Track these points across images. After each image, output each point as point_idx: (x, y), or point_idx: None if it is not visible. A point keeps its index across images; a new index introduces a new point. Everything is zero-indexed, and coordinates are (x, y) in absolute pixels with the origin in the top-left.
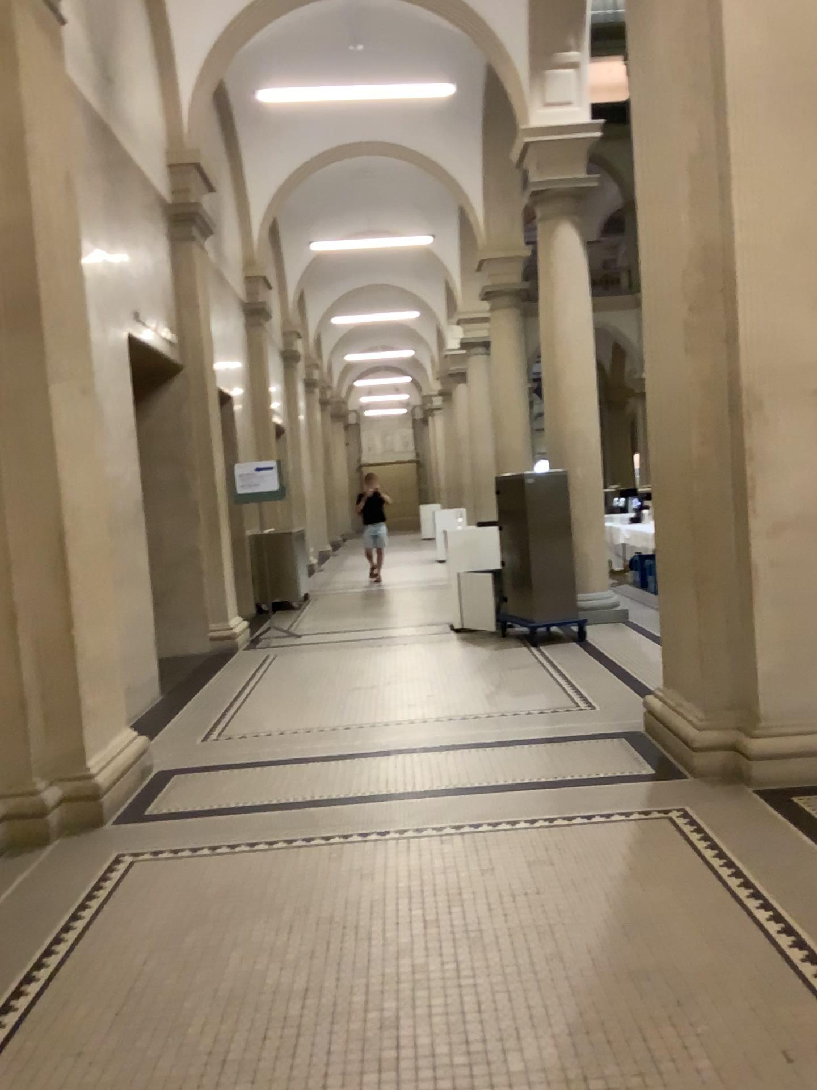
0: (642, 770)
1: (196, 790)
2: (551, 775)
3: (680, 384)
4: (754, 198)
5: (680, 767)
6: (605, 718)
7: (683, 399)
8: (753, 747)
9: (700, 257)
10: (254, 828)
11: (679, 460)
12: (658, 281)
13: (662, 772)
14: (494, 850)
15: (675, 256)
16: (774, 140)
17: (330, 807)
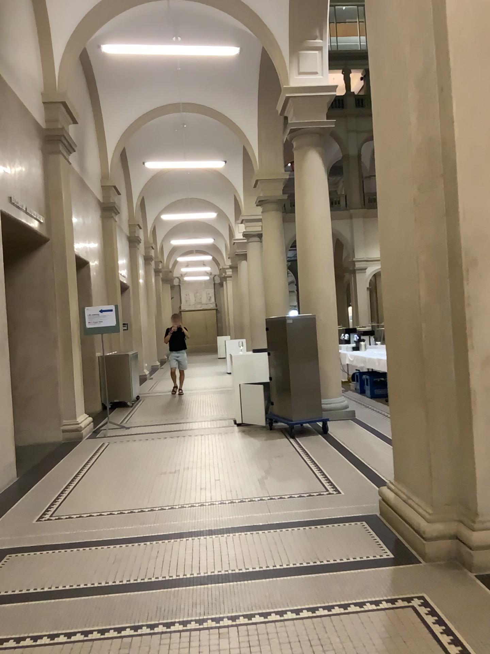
0: (384, 554)
1: (19, 574)
2: (312, 560)
3: (412, 247)
4: (471, 104)
5: (415, 554)
6: (349, 504)
7: (415, 259)
8: (477, 540)
9: (428, 150)
10: (59, 618)
11: (410, 307)
12: (394, 168)
13: (401, 558)
14: (267, 648)
15: (408, 149)
16: (486, 60)
17: (128, 593)
